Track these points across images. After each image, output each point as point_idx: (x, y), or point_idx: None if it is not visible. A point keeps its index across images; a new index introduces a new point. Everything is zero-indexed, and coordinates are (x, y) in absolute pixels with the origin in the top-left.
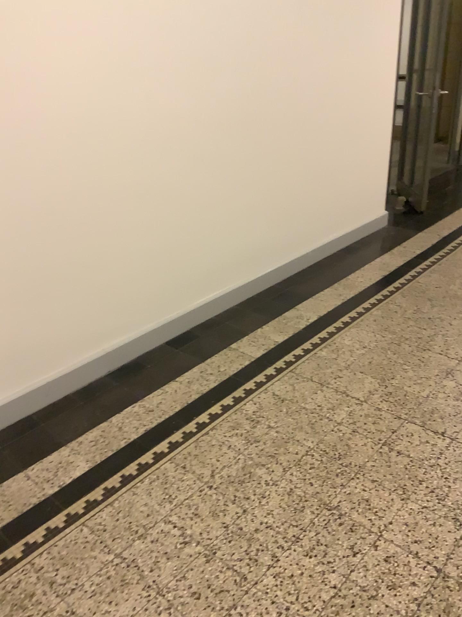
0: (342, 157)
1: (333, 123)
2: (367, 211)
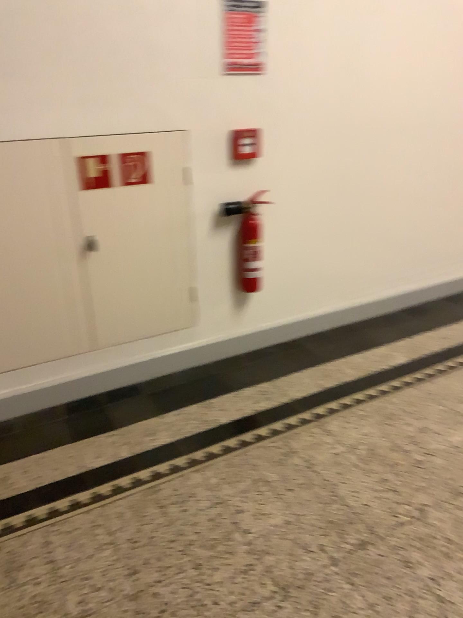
0: None
1: None
2: None
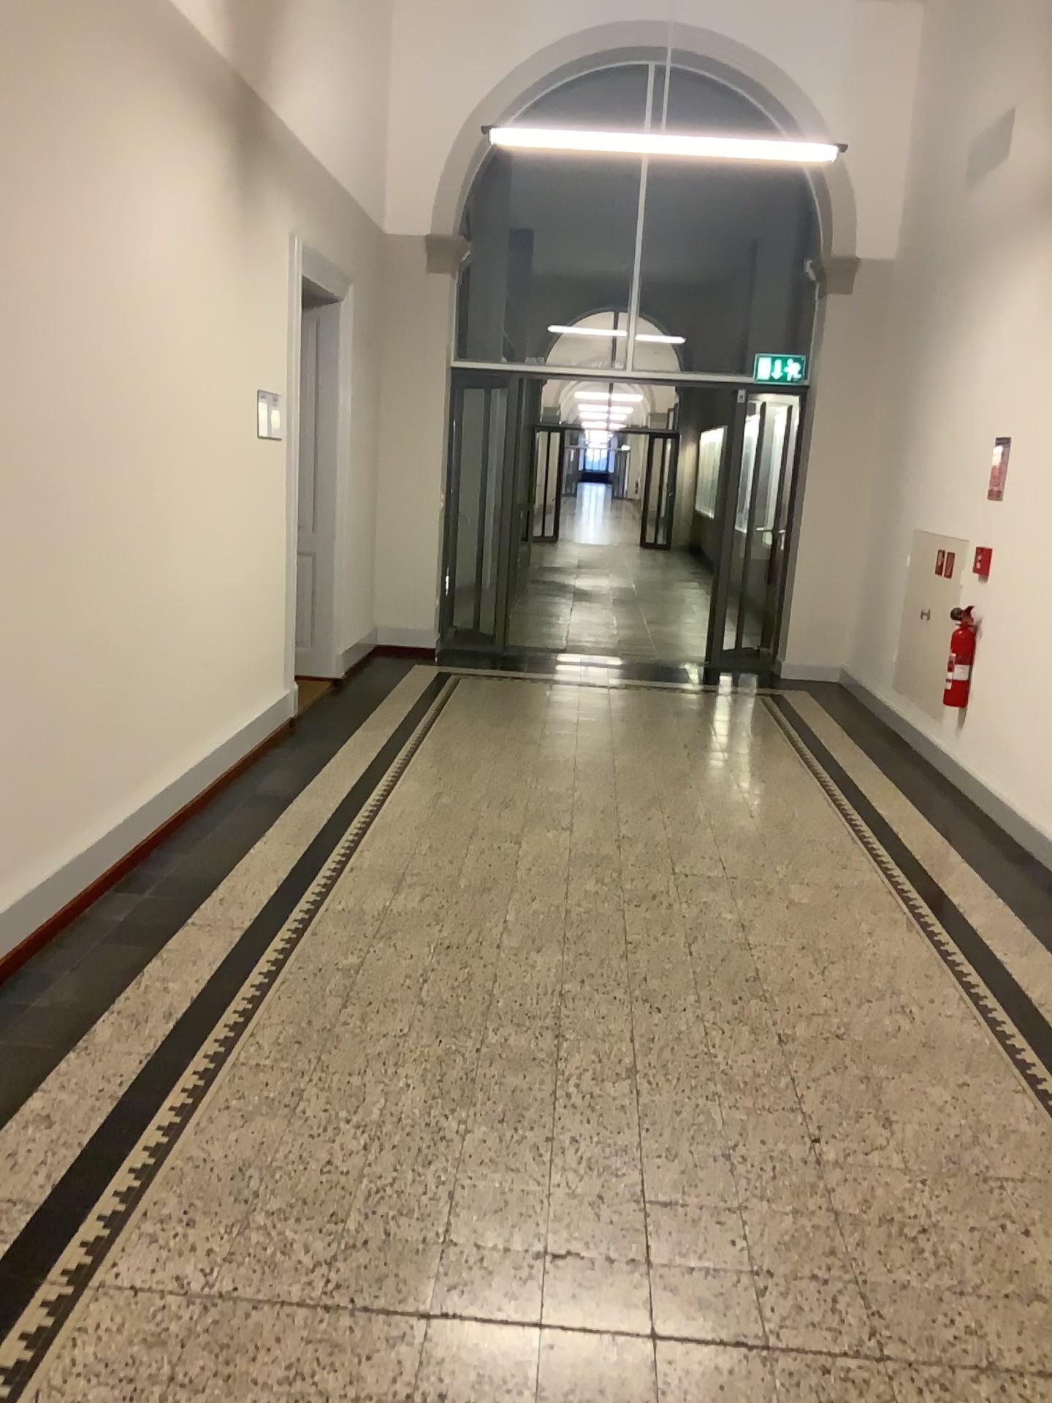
0: None
1: None
2: None
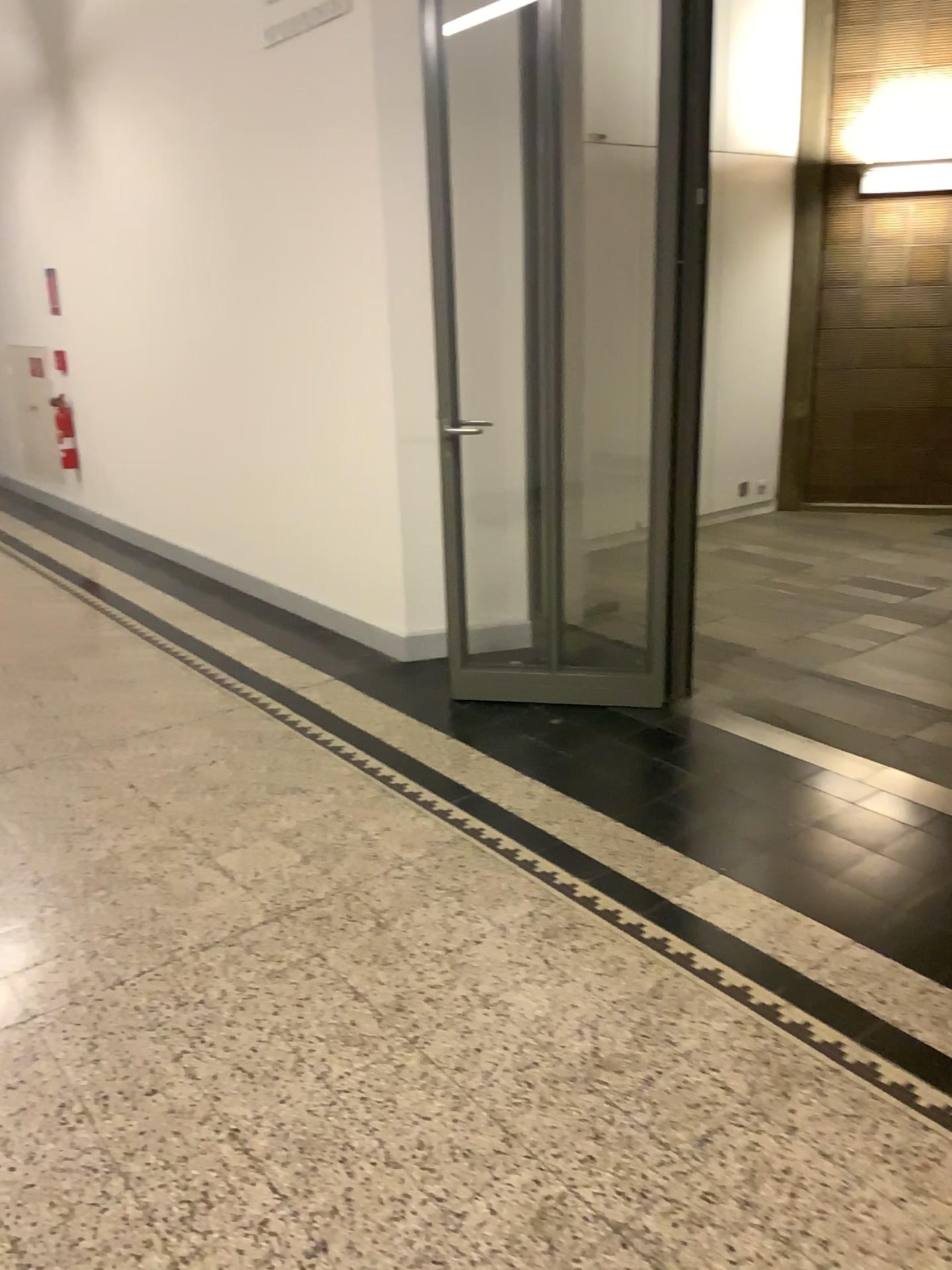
0: (302, 471)
1: (280, 413)
2: (353, 594)
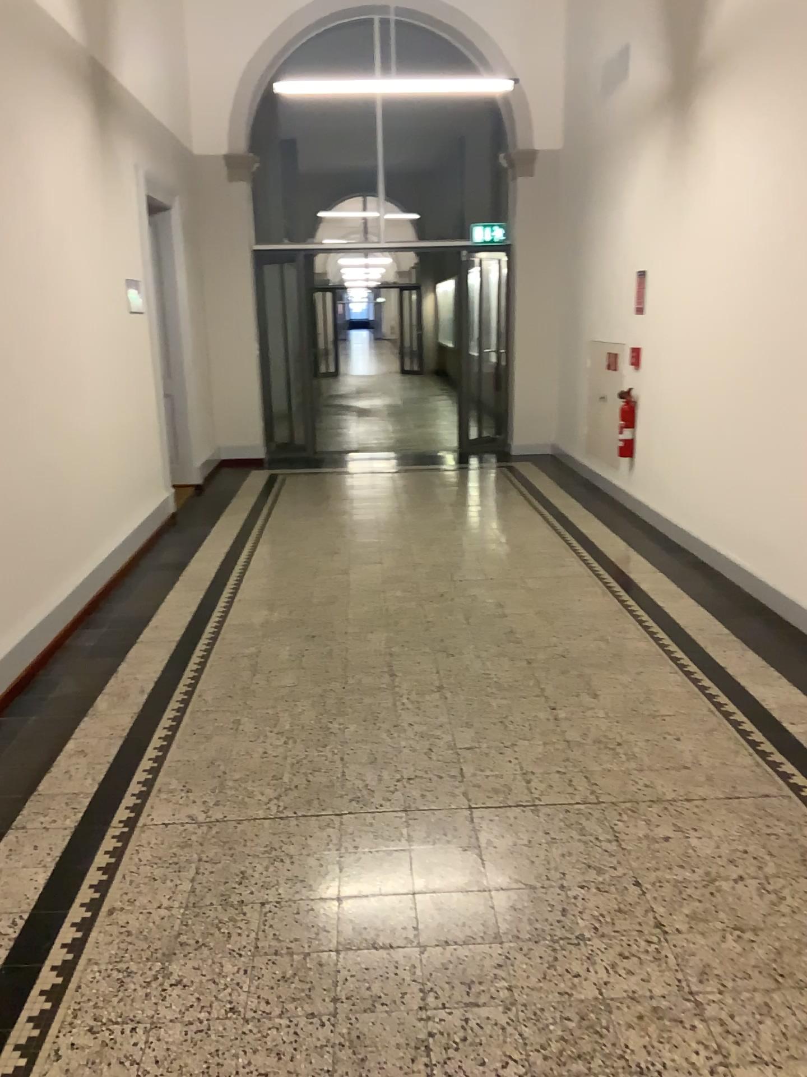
0: None
1: None
2: None
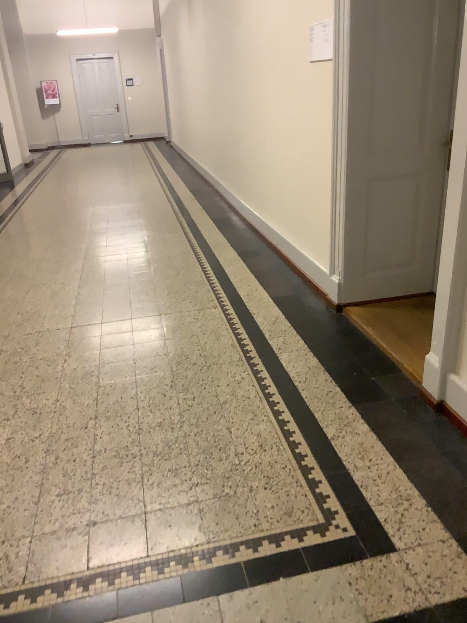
0: None
1: None
2: None
